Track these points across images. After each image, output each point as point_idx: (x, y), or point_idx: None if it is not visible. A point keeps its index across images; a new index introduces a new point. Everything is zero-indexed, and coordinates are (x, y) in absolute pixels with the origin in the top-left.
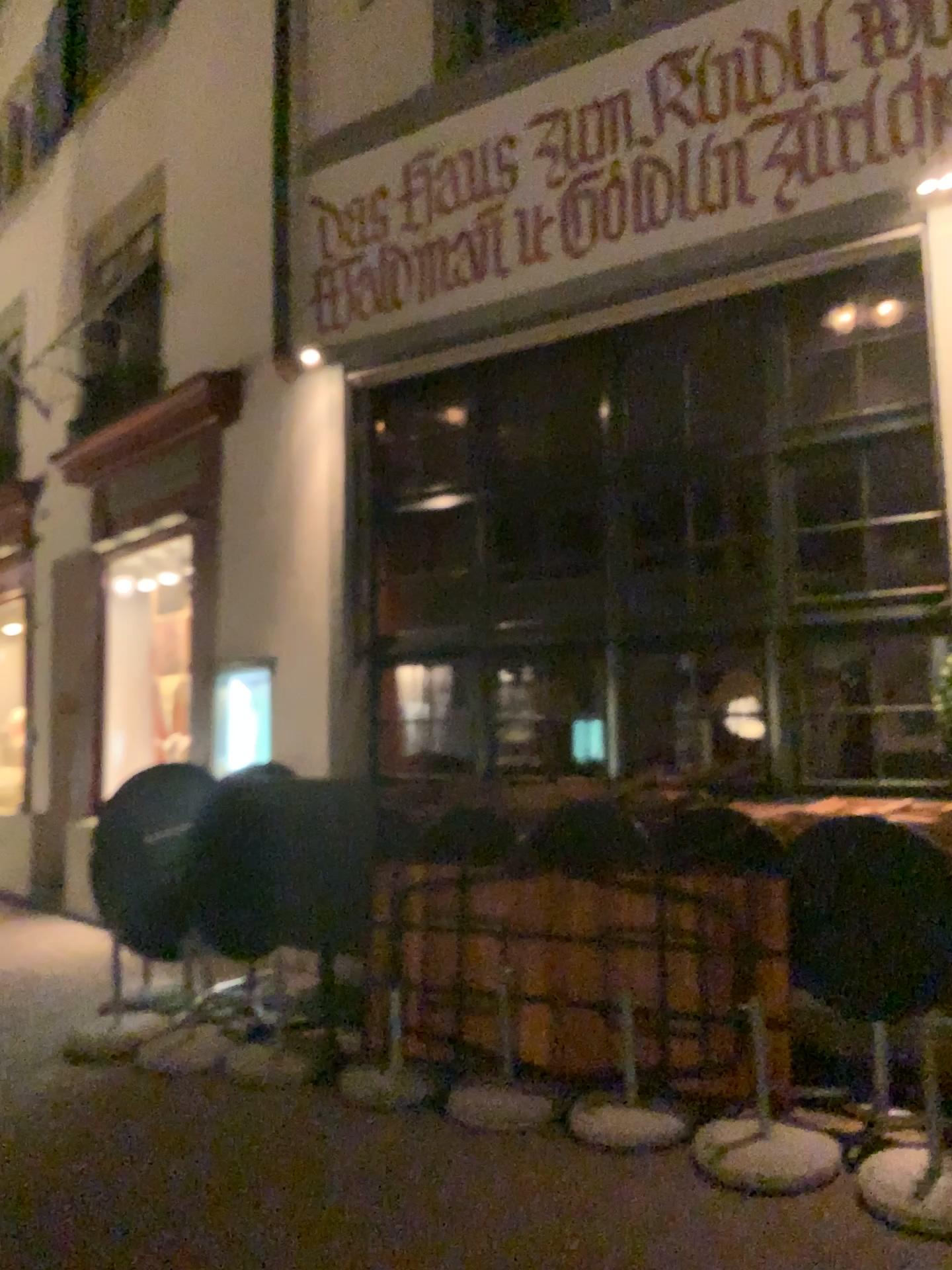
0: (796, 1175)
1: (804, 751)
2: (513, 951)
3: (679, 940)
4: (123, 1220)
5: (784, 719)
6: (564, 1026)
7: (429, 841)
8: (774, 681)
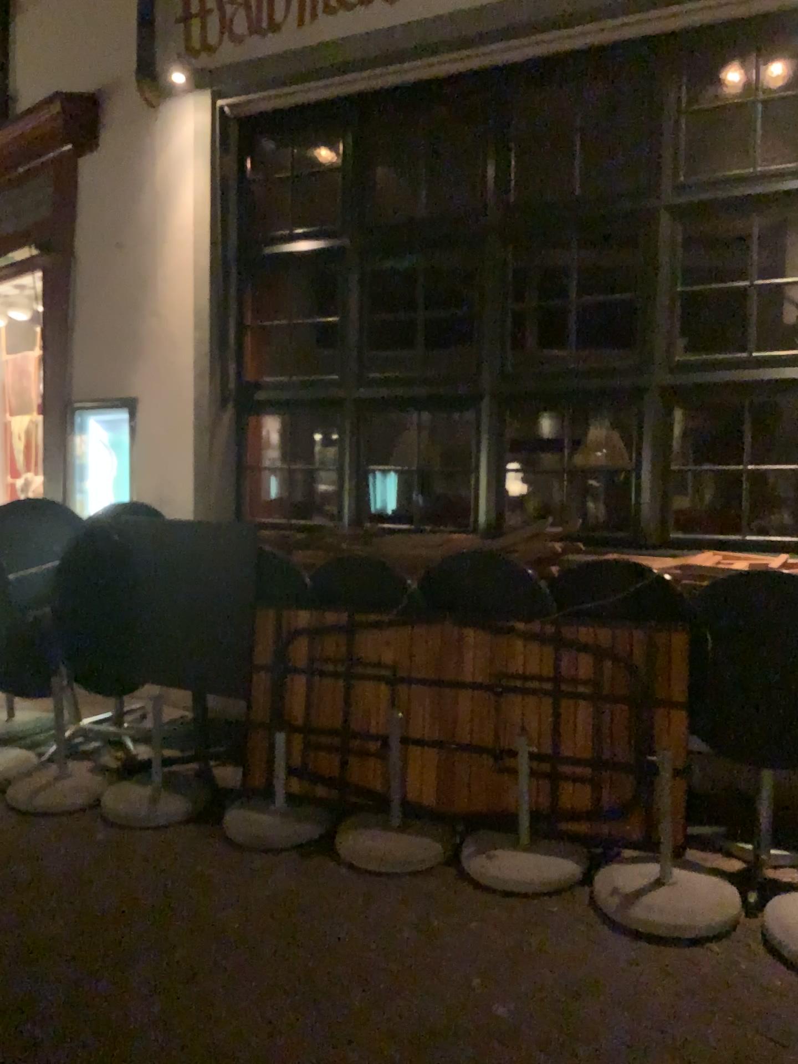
0: (700, 919)
1: (671, 506)
2: (399, 694)
3: (570, 687)
4: (7, 988)
5: (653, 474)
6: (450, 767)
7: (312, 584)
8: (646, 438)
